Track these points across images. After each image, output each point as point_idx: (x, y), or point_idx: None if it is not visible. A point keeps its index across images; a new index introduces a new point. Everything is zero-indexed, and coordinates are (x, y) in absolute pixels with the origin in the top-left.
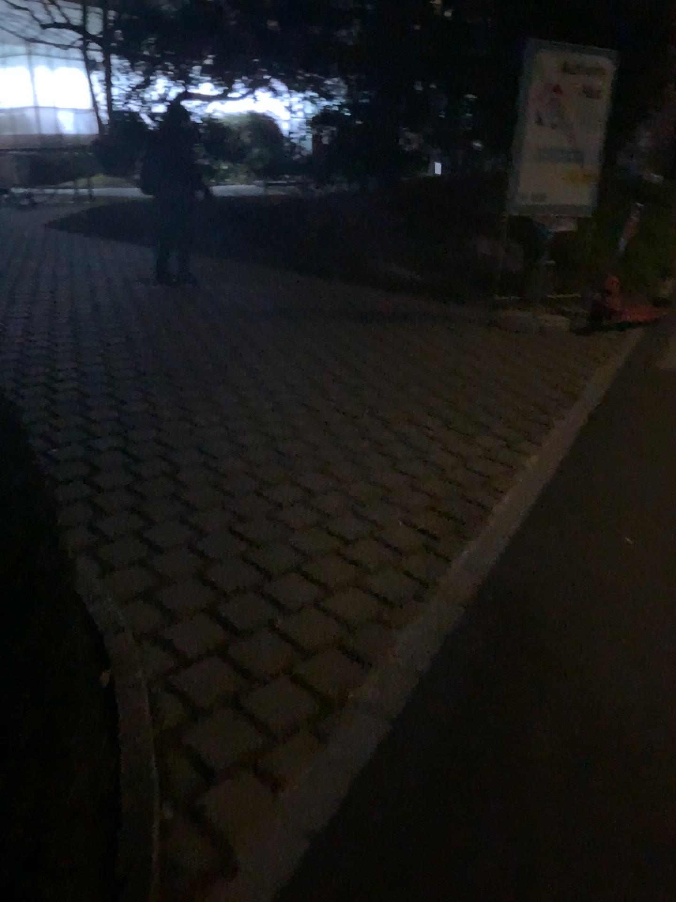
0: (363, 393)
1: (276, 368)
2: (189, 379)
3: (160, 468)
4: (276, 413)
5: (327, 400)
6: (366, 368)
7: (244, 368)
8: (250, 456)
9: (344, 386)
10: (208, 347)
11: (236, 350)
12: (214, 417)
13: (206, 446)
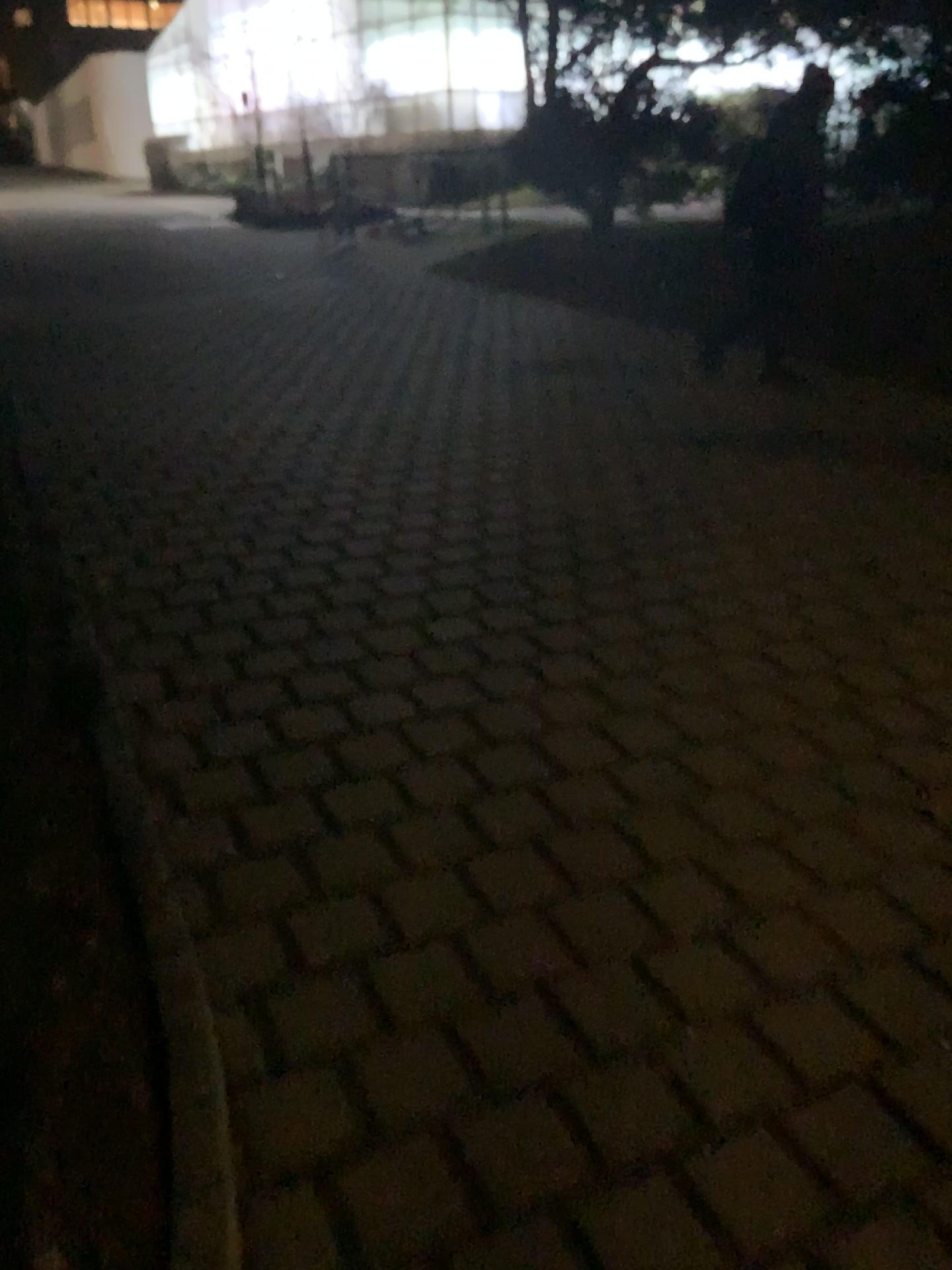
0: (890, 637)
1: (722, 562)
2: (556, 572)
3: (446, 784)
4: (703, 670)
5: (813, 648)
6: (904, 575)
7: (662, 556)
8: (627, 778)
9: (851, 615)
10: (608, 505)
11: (657, 514)
12: (579, 666)
13: (548, 739)
